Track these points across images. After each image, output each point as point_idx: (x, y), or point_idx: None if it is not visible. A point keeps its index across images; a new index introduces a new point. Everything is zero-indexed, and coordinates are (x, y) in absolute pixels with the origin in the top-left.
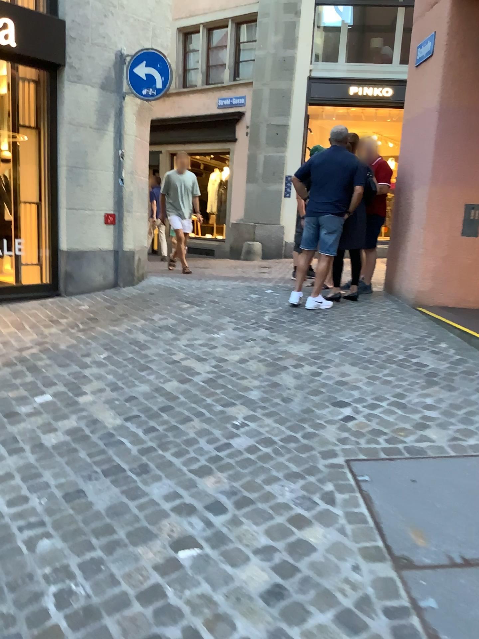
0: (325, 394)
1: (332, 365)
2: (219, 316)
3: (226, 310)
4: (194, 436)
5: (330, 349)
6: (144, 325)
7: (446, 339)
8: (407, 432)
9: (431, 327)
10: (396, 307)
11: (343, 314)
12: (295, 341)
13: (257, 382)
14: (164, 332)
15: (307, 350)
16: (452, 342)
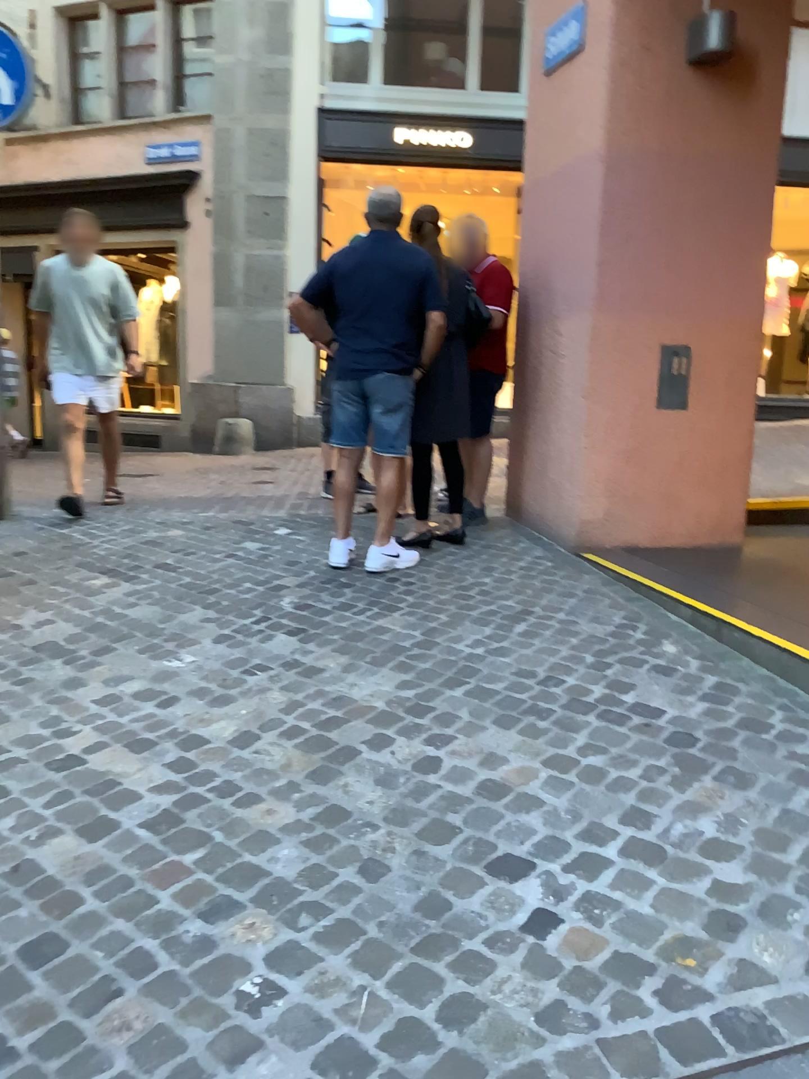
0: (464, 836)
1: (457, 732)
2: (178, 604)
3: (194, 586)
4: (129, 1067)
5: (439, 681)
6: (2, 644)
7: (671, 633)
8: (705, 960)
9: (630, 602)
10: (545, 557)
11: (447, 583)
12: (357, 664)
13: (289, 808)
14: (49, 663)
15: (390, 689)
16: (686, 639)
